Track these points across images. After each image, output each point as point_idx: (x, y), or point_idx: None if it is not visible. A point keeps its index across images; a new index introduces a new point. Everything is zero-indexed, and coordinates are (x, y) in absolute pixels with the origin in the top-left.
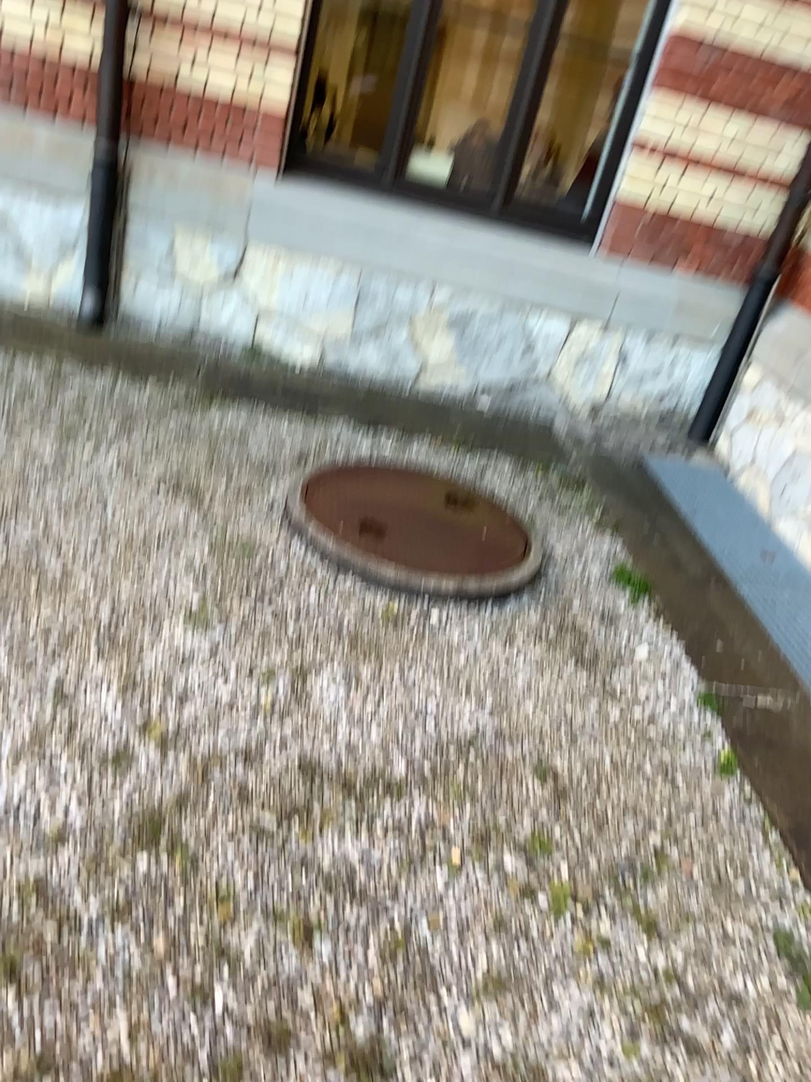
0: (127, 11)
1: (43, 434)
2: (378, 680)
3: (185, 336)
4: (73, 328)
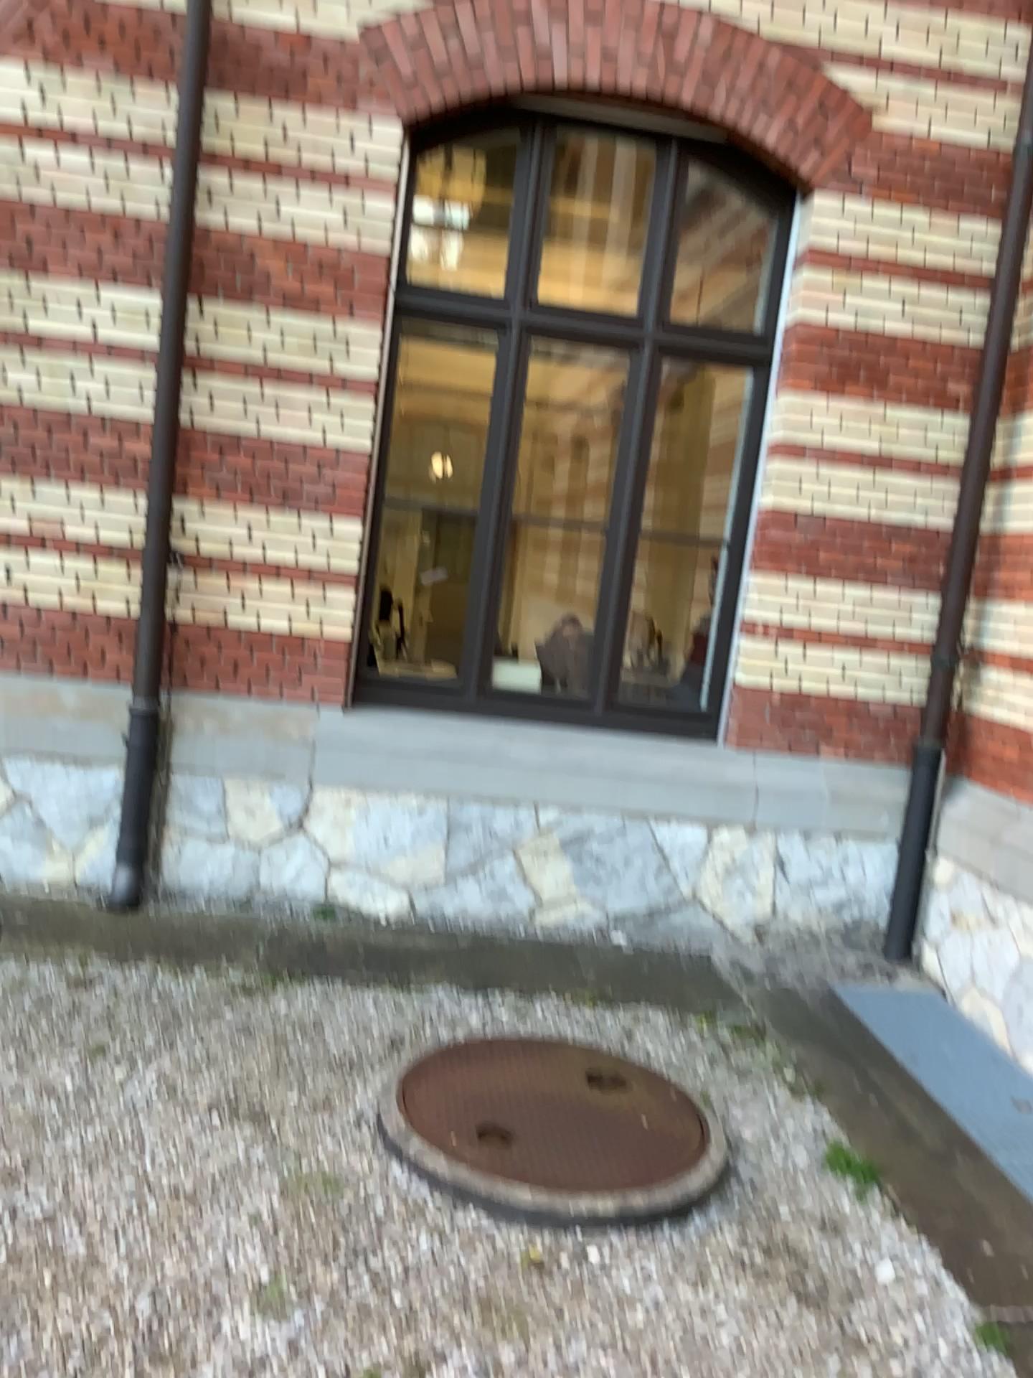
0: (166, 557)
1: (62, 1057)
2: (527, 1362)
3: (239, 905)
4: (100, 911)
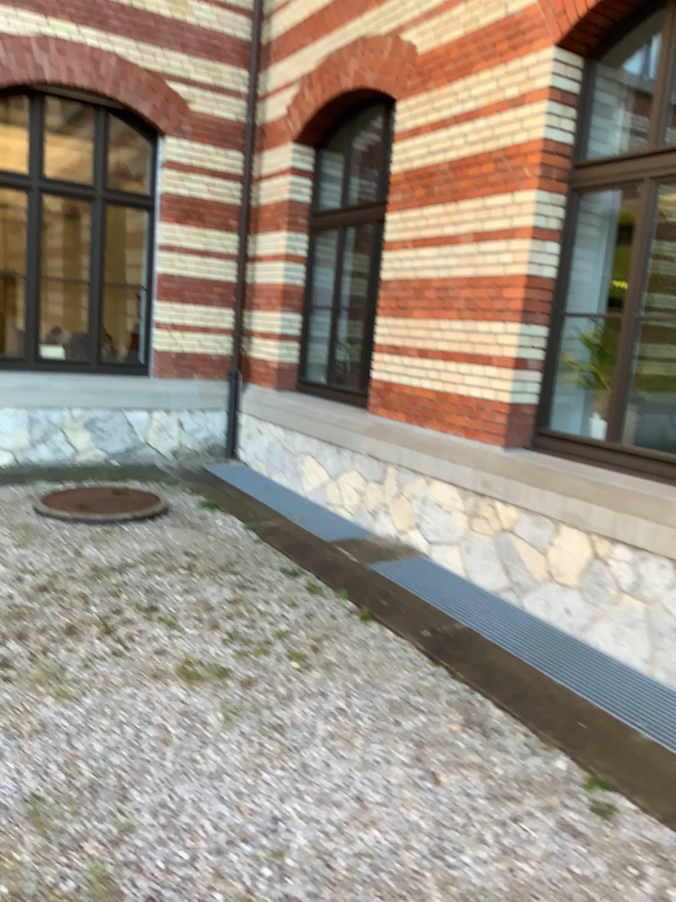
0: None
1: None
2: (111, 544)
3: None
4: None
